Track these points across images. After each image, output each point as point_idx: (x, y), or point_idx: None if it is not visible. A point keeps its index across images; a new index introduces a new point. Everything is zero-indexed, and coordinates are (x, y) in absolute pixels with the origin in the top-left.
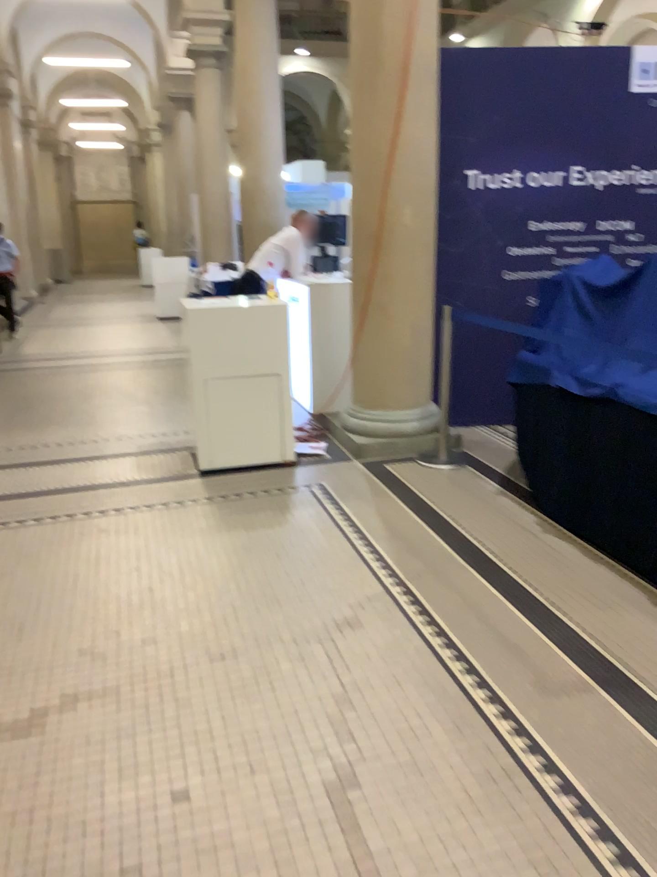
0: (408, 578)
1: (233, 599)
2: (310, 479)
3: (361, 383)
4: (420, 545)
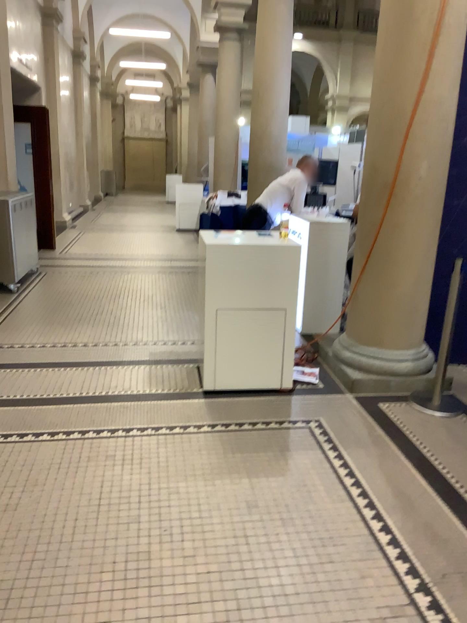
0: (429, 578)
1: (235, 585)
2: (308, 408)
3: (361, 316)
4: (434, 524)
